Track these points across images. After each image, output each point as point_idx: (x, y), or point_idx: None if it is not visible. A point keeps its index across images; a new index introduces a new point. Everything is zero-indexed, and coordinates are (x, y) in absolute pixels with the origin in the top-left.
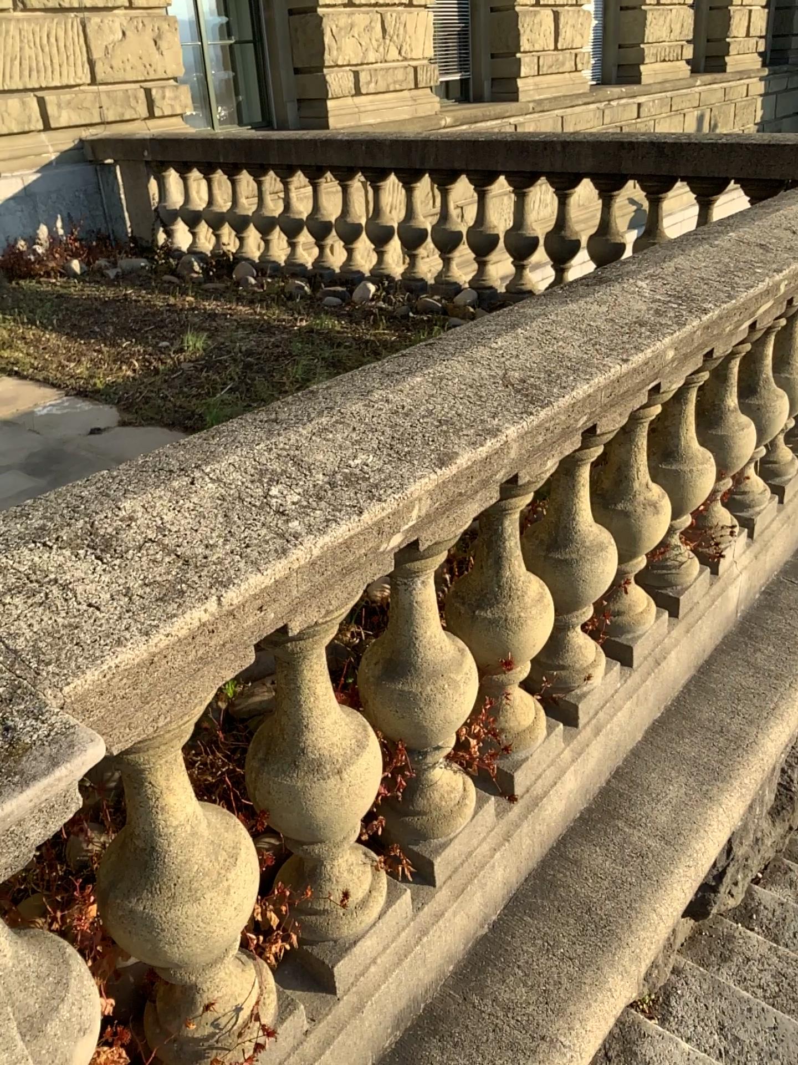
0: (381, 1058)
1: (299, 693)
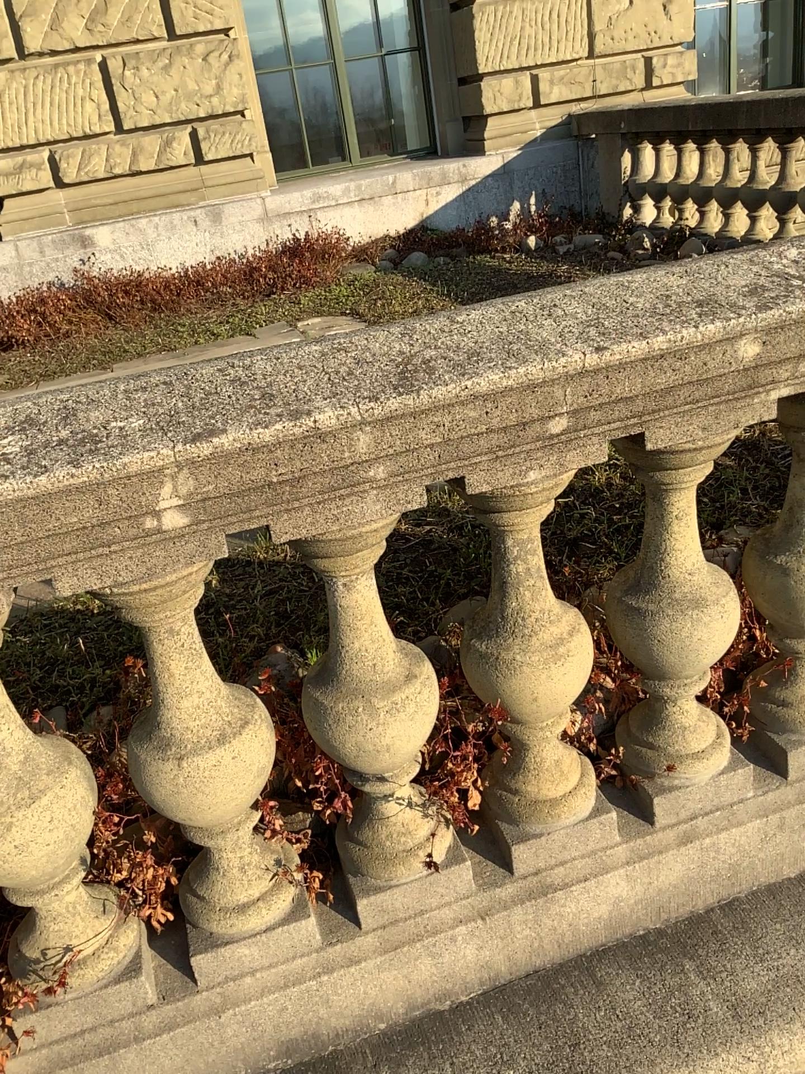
0: None
1: (152, 662)
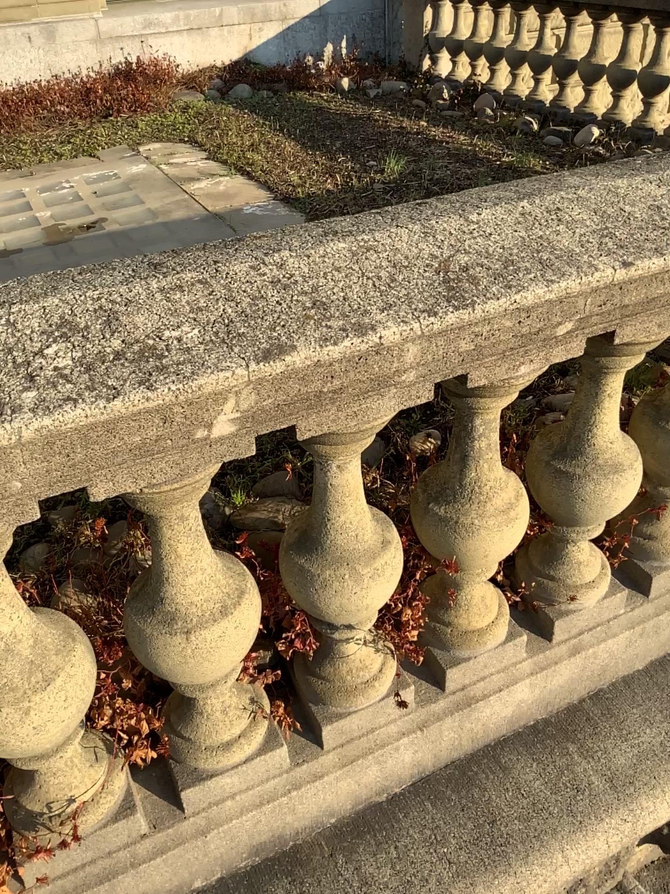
0: (232, 880)
1: (161, 547)
